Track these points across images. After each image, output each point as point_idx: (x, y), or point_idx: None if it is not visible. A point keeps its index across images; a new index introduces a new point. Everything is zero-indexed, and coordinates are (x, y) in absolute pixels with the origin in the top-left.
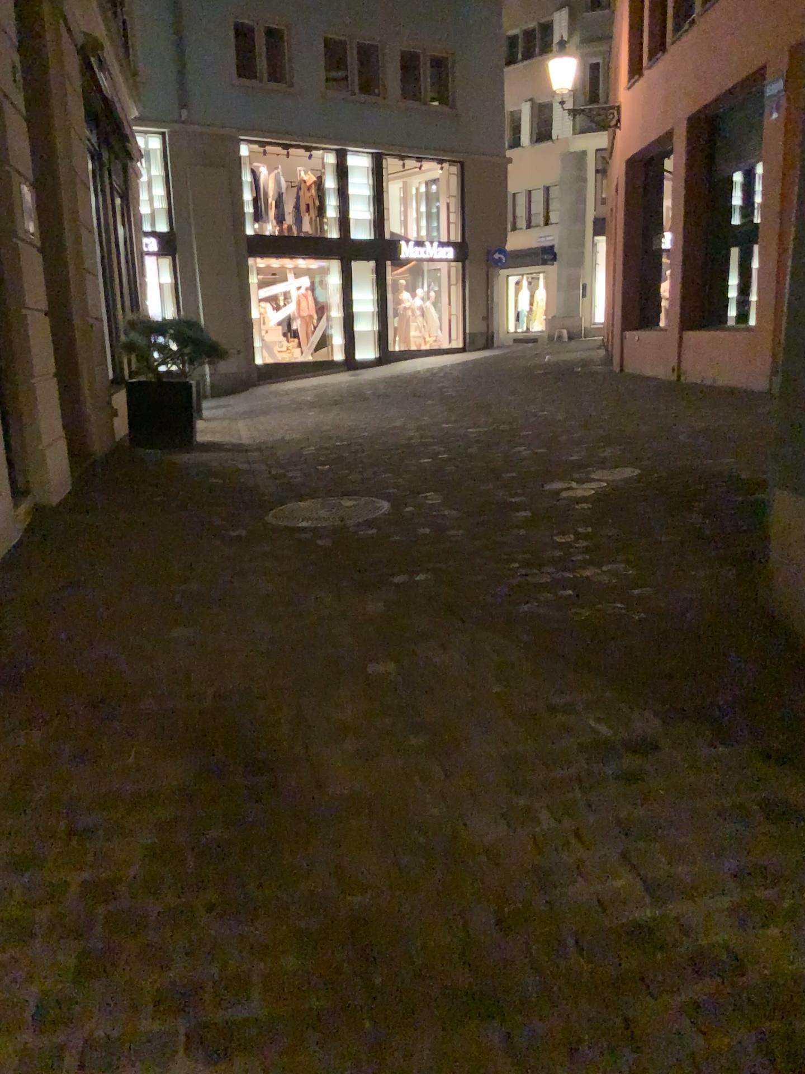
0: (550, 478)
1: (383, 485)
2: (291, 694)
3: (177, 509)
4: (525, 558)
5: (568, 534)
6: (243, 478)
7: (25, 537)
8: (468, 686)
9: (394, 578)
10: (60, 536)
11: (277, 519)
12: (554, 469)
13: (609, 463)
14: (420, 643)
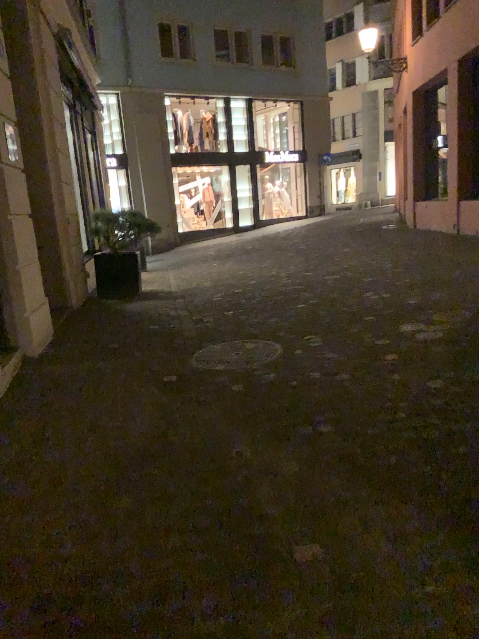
0: (404, 324)
1: (276, 332)
2: (225, 594)
3: (125, 358)
4: (409, 408)
5: (438, 381)
6: (173, 327)
7: (8, 392)
8: (400, 583)
9: (301, 430)
10: (35, 389)
11: (200, 366)
12: (404, 314)
13: (447, 309)
14: (340, 518)
